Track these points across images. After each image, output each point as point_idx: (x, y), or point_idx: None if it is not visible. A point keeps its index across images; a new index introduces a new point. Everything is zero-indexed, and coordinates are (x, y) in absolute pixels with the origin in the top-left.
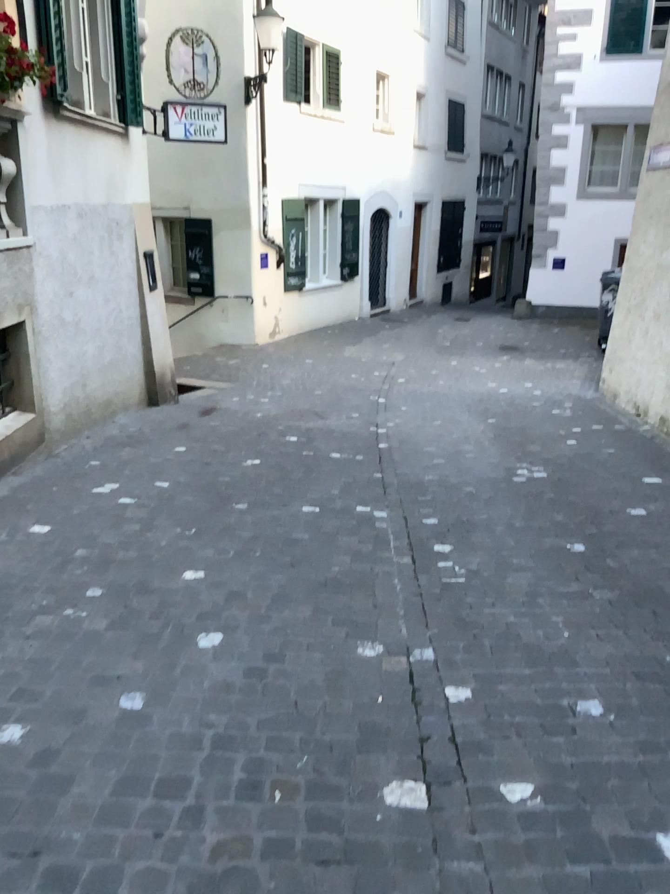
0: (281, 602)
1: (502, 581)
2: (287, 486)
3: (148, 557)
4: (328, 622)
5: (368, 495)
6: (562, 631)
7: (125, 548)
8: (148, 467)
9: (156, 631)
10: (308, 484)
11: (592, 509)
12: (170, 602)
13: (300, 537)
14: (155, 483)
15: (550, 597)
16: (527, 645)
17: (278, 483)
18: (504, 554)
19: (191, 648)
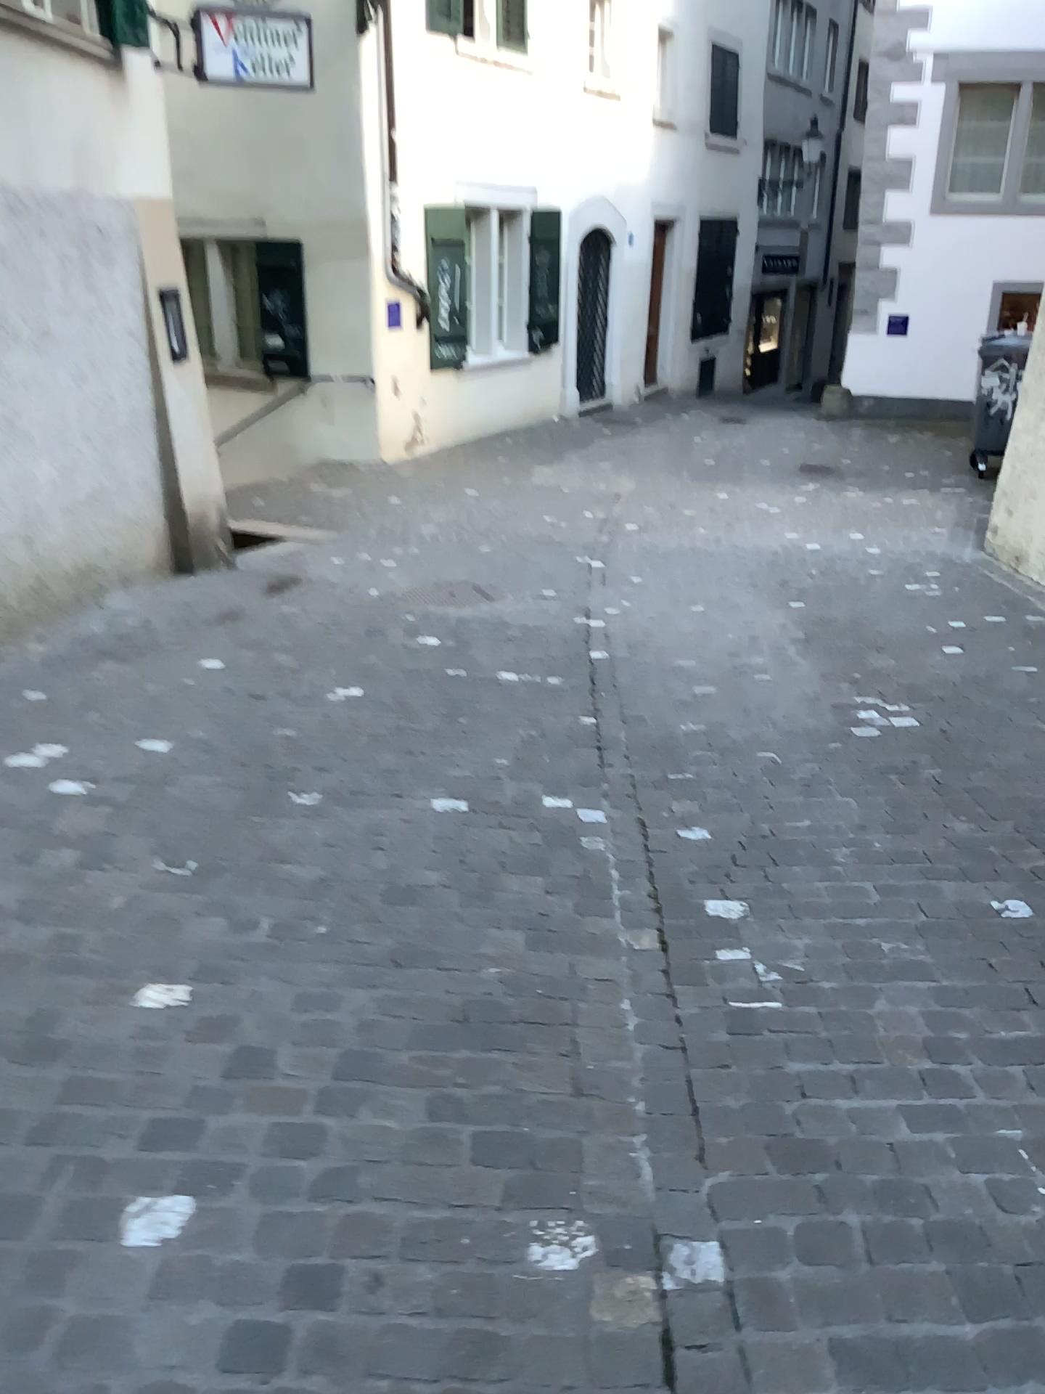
0: (355, 1082)
1: (863, 1008)
2: (406, 751)
3: (76, 943)
4: (461, 1150)
5: (568, 771)
6: (1033, 1182)
7: (31, 916)
8: (136, 708)
9: (29, 1193)
10: (449, 746)
11: (1024, 806)
12: (89, 1089)
13: (421, 880)
14: (139, 745)
15: (984, 1063)
16: (954, 1235)
17: (388, 745)
18: (857, 926)
19: (104, 1257)
